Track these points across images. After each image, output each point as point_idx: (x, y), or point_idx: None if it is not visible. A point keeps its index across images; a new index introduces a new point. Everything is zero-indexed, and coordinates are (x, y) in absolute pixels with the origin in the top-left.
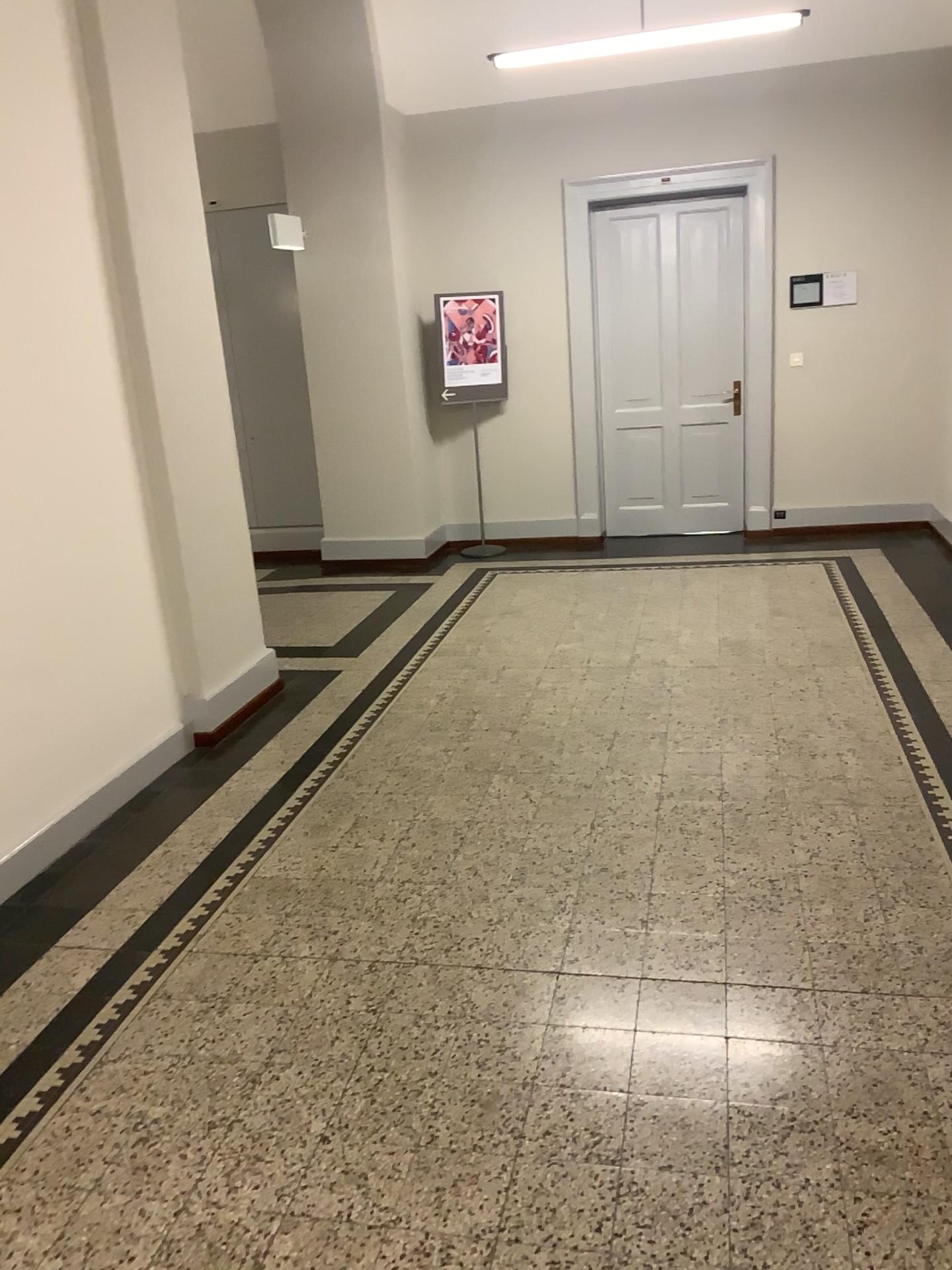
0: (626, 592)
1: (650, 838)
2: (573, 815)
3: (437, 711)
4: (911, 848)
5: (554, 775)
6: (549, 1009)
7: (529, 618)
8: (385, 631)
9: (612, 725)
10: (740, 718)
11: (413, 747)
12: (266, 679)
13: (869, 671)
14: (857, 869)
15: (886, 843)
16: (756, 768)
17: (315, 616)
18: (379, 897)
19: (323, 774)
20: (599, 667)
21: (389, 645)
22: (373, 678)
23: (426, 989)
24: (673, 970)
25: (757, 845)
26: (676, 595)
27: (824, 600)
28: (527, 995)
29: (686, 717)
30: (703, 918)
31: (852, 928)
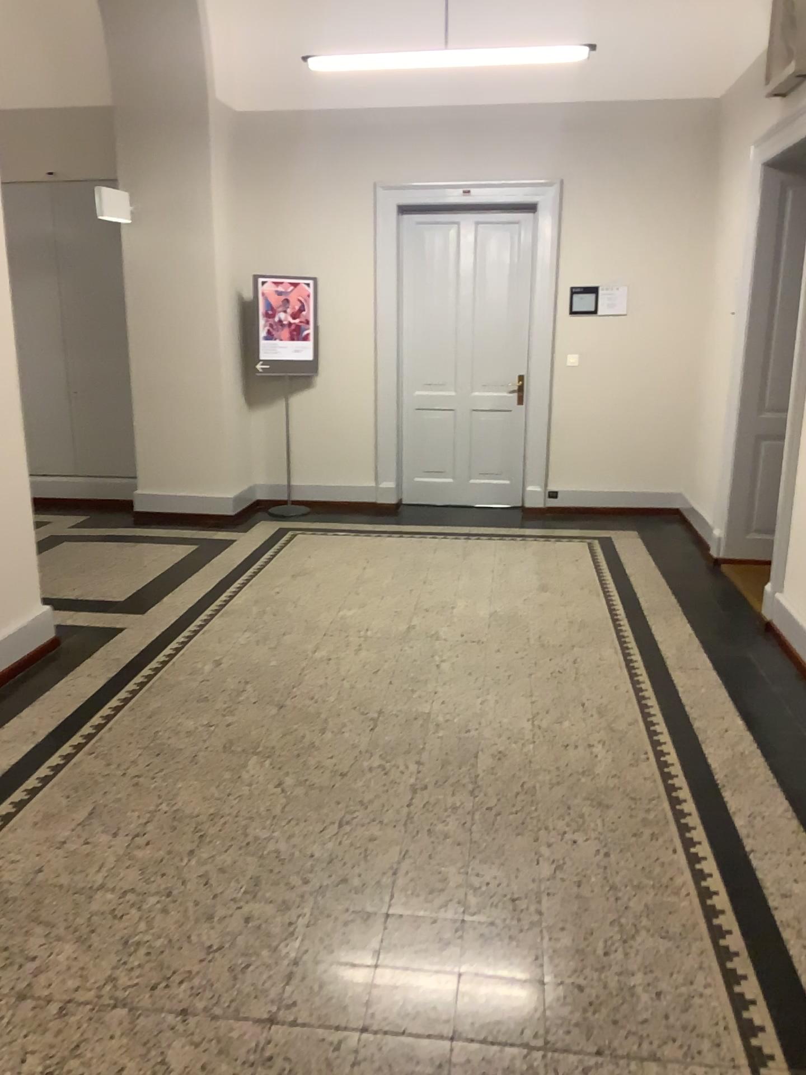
0: (409, 562)
1: (396, 840)
2: (323, 808)
3: (209, 679)
4: (653, 863)
5: (311, 759)
6: (254, 1073)
7: (316, 583)
8: (176, 589)
9: (377, 704)
10: (500, 700)
11: (176, 720)
12: (43, 637)
13: (623, 656)
14: (599, 887)
15: (630, 854)
16: (510, 760)
17: (111, 570)
18: (99, 907)
19: (76, 748)
20: (374, 639)
21: (177, 605)
22: (153, 640)
23: (121, 1041)
24: (398, 1018)
25: (503, 853)
26: (455, 567)
27: (586, 580)
28: (232, 1051)
29: (449, 697)
30: (438, 947)
31: (590, 965)
